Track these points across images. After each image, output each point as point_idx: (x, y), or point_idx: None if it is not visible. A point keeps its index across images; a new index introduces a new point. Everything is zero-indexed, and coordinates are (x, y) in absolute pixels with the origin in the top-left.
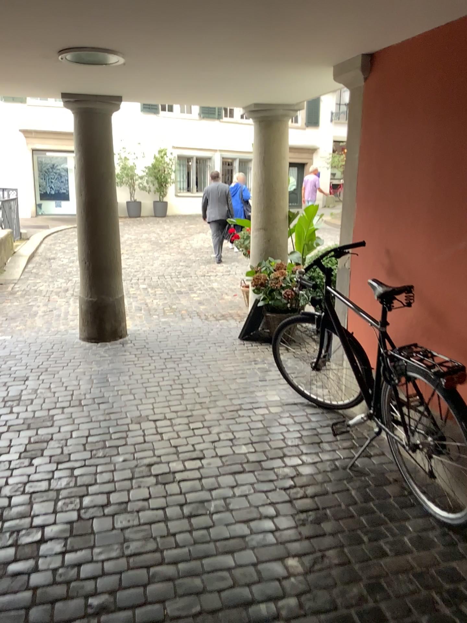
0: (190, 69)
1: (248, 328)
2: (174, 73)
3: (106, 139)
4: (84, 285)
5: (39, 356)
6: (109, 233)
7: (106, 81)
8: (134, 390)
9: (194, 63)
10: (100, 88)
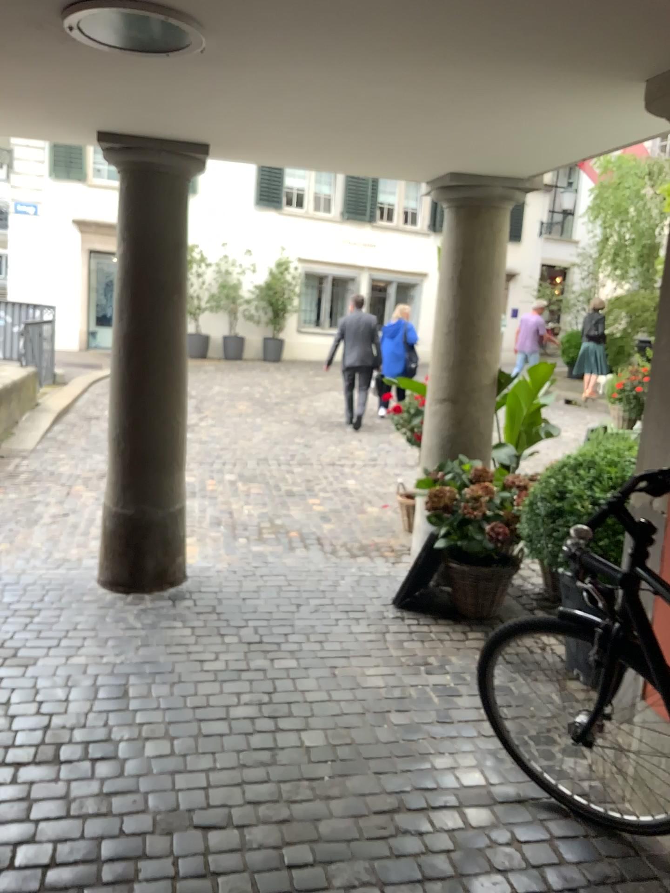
0: (340, 69)
1: (412, 586)
2: (307, 80)
3: (175, 221)
4: (114, 485)
5: (12, 619)
6: (166, 392)
7: (173, 103)
8: (177, 723)
9: (350, 52)
10: (165, 121)
